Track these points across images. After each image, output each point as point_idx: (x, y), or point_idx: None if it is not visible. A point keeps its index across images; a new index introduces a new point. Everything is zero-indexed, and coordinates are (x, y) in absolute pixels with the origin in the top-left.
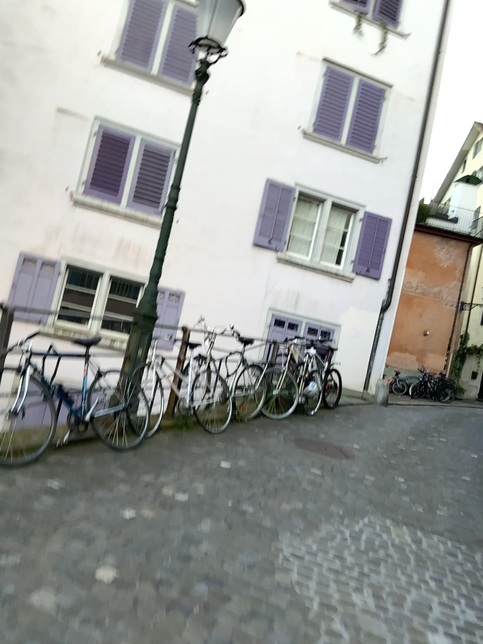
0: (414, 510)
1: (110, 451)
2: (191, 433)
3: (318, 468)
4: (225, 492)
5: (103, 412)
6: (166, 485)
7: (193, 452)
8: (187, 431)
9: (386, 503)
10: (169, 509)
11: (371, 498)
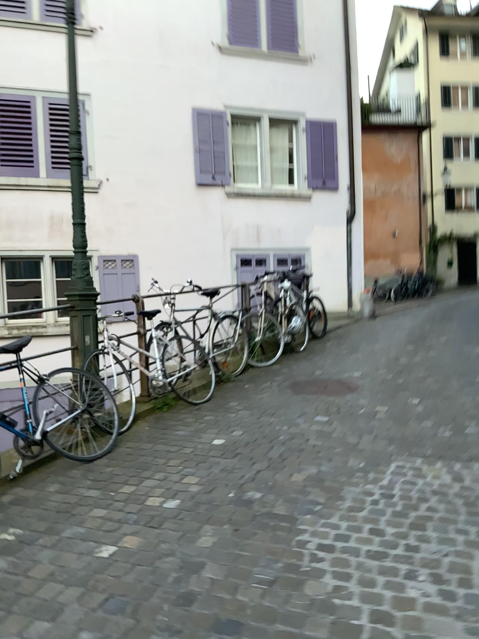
0: (442, 436)
1: (77, 466)
2: (172, 412)
3: (323, 415)
4: (222, 482)
5: (58, 422)
6: (149, 494)
7: (178, 437)
8: (168, 411)
9: (410, 438)
10: (156, 531)
11: (391, 436)
